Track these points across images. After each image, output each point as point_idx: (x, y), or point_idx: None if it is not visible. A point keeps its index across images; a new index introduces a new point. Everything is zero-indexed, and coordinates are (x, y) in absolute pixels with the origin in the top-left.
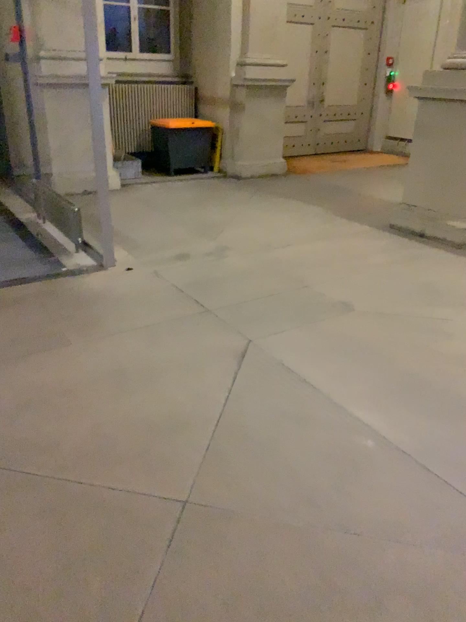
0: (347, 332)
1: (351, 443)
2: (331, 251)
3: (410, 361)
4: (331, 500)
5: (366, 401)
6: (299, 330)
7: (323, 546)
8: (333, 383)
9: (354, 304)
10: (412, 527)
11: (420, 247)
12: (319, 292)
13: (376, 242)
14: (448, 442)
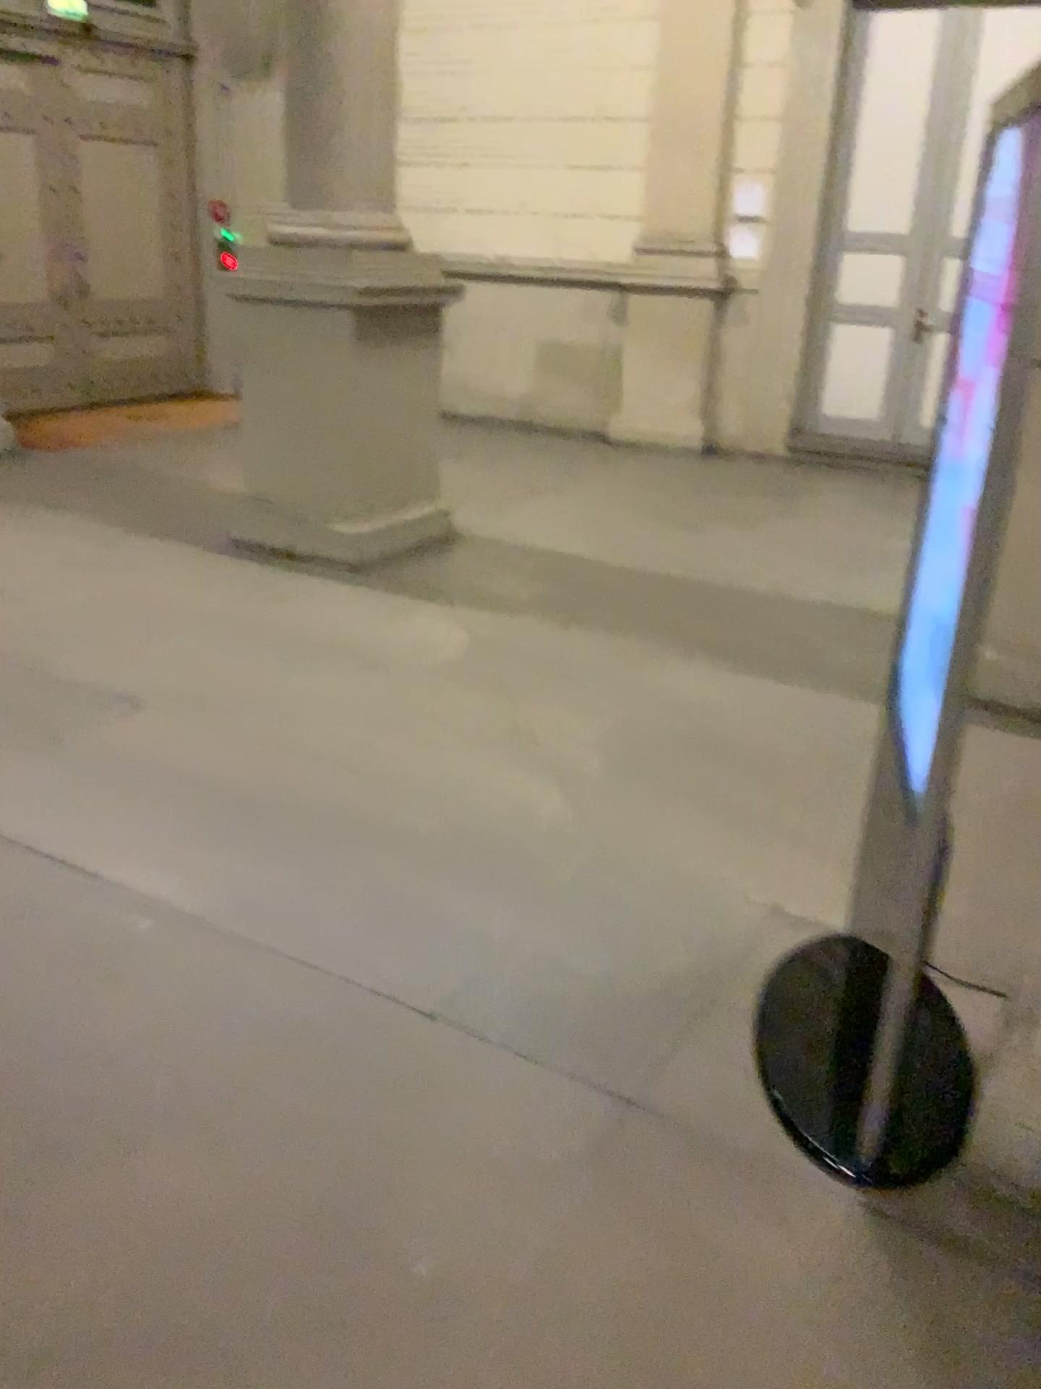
0: (119, 751)
1: (102, 933)
2: (103, 604)
3: (233, 778)
4: (54, 1027)
5: (140, 859)
6: (20, 763)
7: (30, 1098)
8: (80, 842)
9: (139, 699)
10: (194, 1028)
11: (283, 578)
12: (69, 687)
13: (200, 578)
14: (276, 891)
